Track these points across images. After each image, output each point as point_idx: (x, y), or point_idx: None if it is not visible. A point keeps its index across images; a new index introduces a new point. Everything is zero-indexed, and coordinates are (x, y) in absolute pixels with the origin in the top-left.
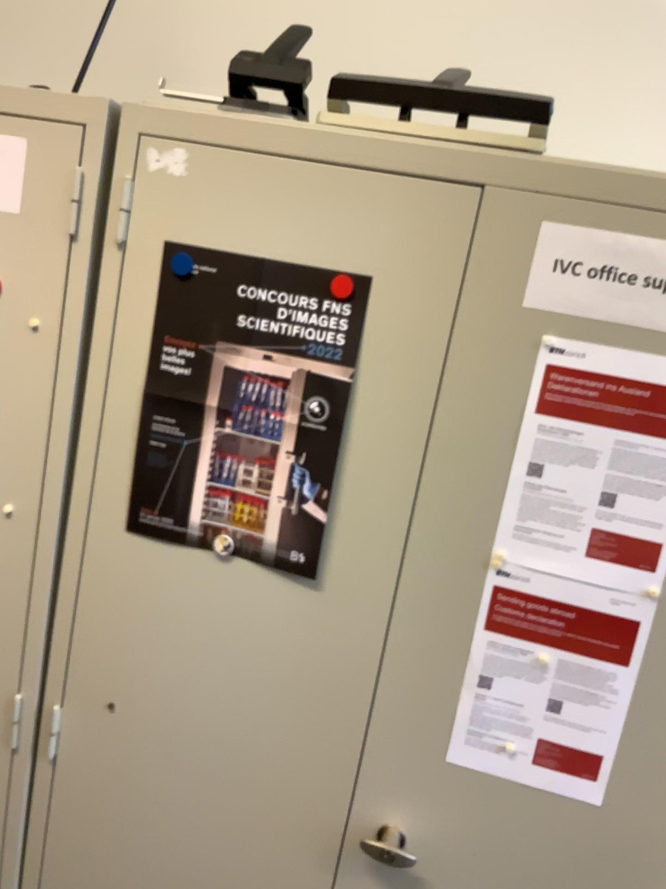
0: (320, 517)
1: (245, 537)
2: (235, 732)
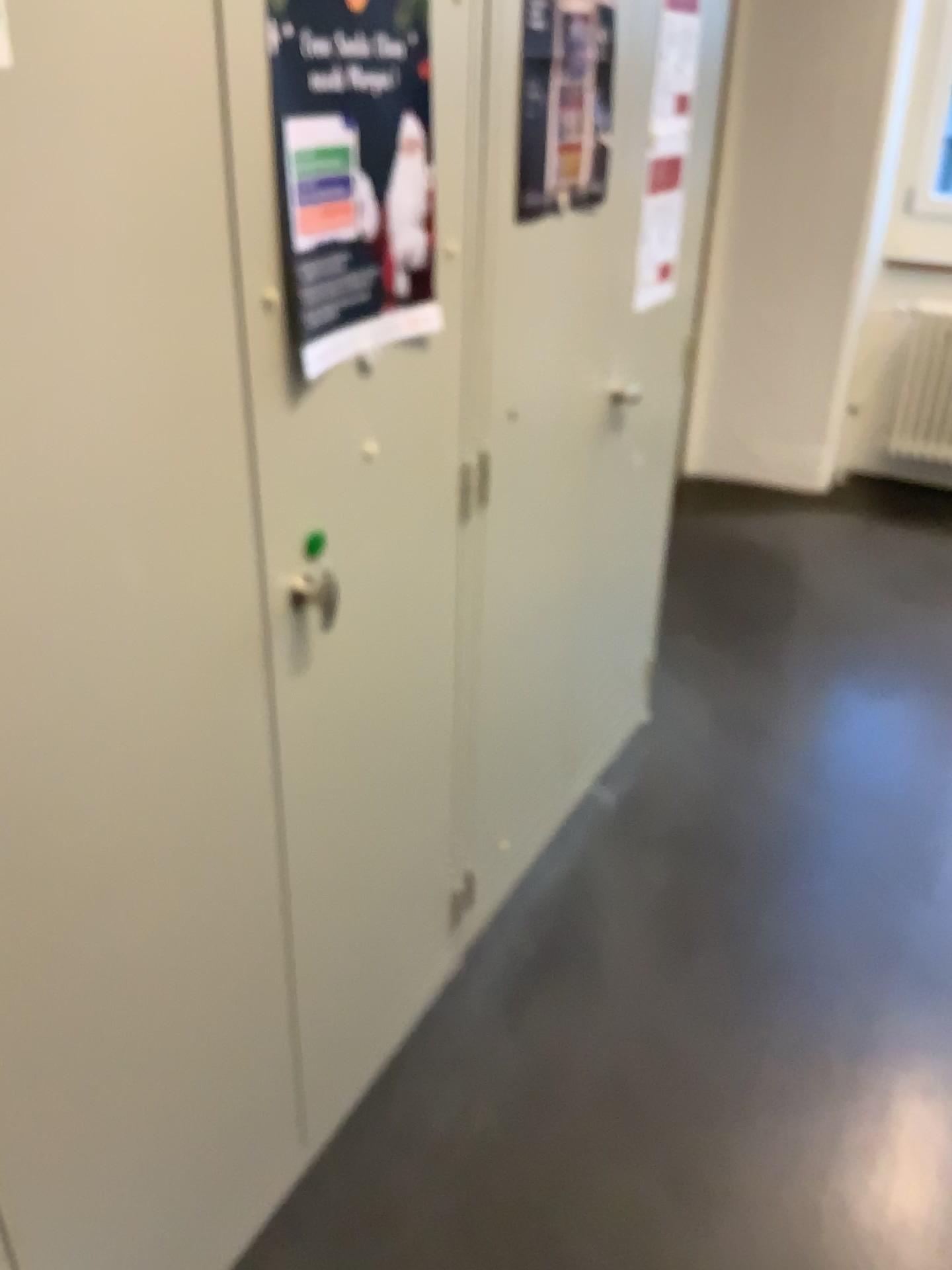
0: (602, 143)
1: (569, 186)
2: (562, 375)
